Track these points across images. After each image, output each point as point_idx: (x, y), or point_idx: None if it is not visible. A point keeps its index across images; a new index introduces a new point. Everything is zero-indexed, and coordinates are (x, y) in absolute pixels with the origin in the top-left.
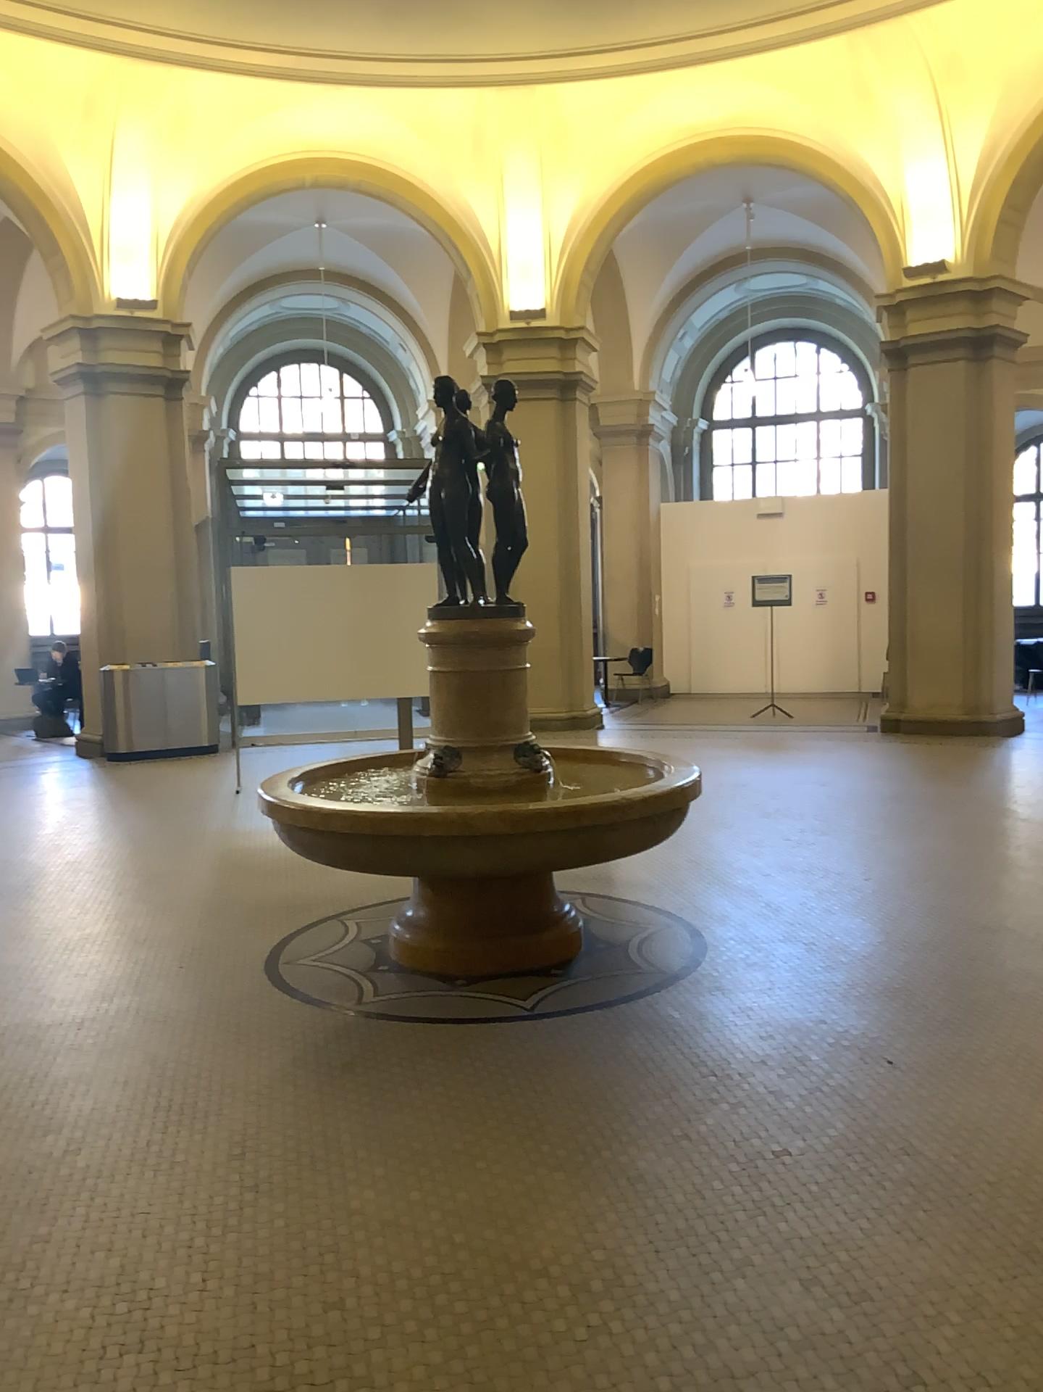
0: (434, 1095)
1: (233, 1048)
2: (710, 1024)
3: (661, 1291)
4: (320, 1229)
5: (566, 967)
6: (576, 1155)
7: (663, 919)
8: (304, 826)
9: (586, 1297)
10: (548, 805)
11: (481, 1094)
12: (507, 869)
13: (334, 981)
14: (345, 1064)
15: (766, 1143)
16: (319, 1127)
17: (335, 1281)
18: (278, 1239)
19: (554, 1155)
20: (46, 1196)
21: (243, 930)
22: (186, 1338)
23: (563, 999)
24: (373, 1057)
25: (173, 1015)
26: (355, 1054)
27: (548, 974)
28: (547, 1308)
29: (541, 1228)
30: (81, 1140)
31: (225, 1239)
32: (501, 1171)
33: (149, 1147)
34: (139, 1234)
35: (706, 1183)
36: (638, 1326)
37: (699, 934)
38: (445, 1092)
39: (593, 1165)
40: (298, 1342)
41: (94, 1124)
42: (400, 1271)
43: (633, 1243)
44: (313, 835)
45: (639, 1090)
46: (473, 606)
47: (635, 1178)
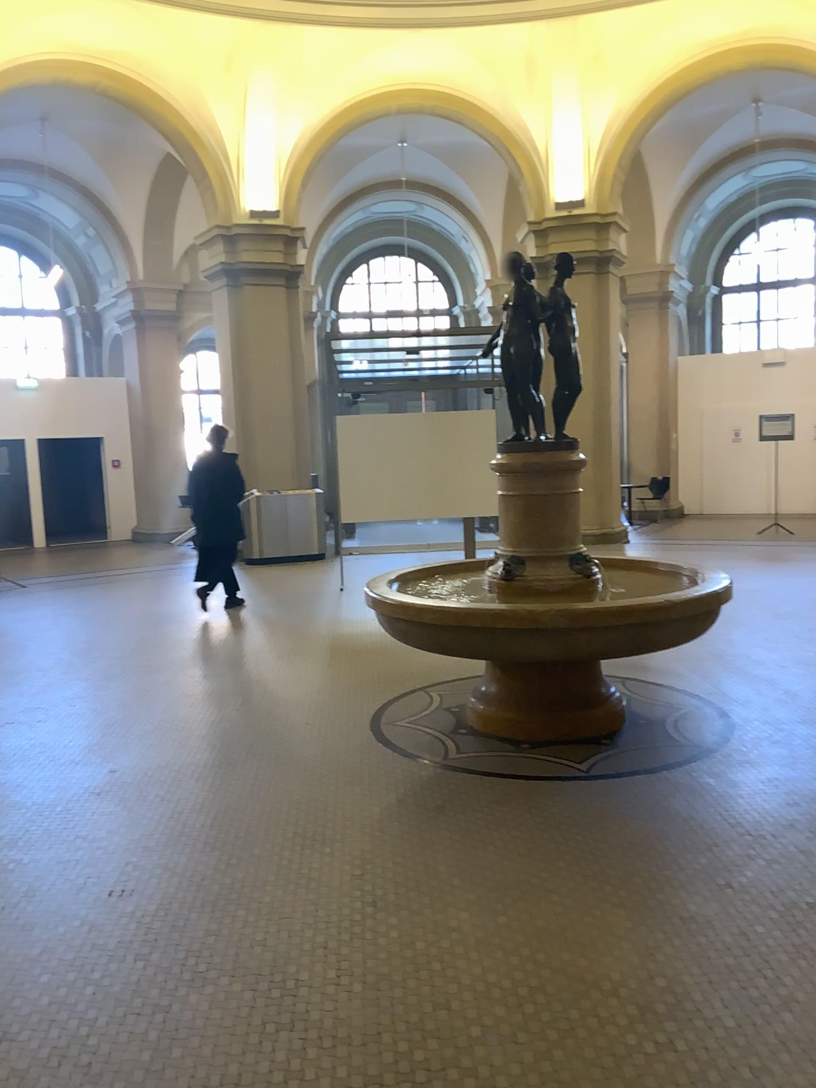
0: (511, 837)
1: (350, 790)
2: (742, 790)
3: (717, 1018)
4: (426, 941)
5: (614, 736)
6: (634, 895)
7: (694, 699)
8: (402, 617)
9: (652, 1017)
10: (601, 603)
11: (550, 838)
12: (568, 655)
13: (425, 740)
14: (438, 808)
15: (800, 896)
16: (420, 858)
17: (441, 986)
18: (393, 947)
19: (615, 894)
20: (215, 899)
21: (353, 697)
22: (326, 1023)
23: (612, 762)
24: (459, 803)
25: (303, 761)
26: (445, 800)
27: (598, 742)
28: (618, 1024)
29: (609, 954)
30: (238, 856)
31: (351, 944)
32: (571, 904)
33: (290, 865)
34: (285, 935)
35: (749, 927)
36: (698, 1048)
37: (726, 712)
38: (520, 835)
39: (649, 905)
40: (414, 1034)
41: (247, 844)
42: (492, 982)
43: (689, 974)
44: (410, 625)
45: (683, 842)
46: (537, 441)
47: (687, 918)
